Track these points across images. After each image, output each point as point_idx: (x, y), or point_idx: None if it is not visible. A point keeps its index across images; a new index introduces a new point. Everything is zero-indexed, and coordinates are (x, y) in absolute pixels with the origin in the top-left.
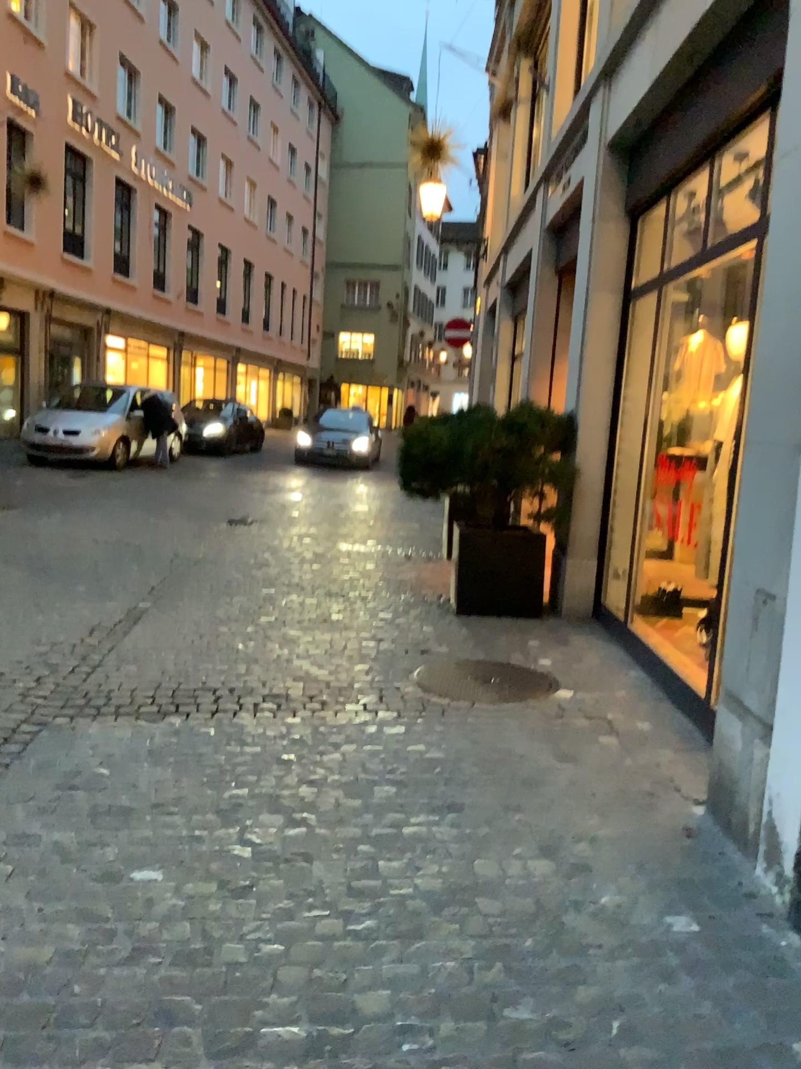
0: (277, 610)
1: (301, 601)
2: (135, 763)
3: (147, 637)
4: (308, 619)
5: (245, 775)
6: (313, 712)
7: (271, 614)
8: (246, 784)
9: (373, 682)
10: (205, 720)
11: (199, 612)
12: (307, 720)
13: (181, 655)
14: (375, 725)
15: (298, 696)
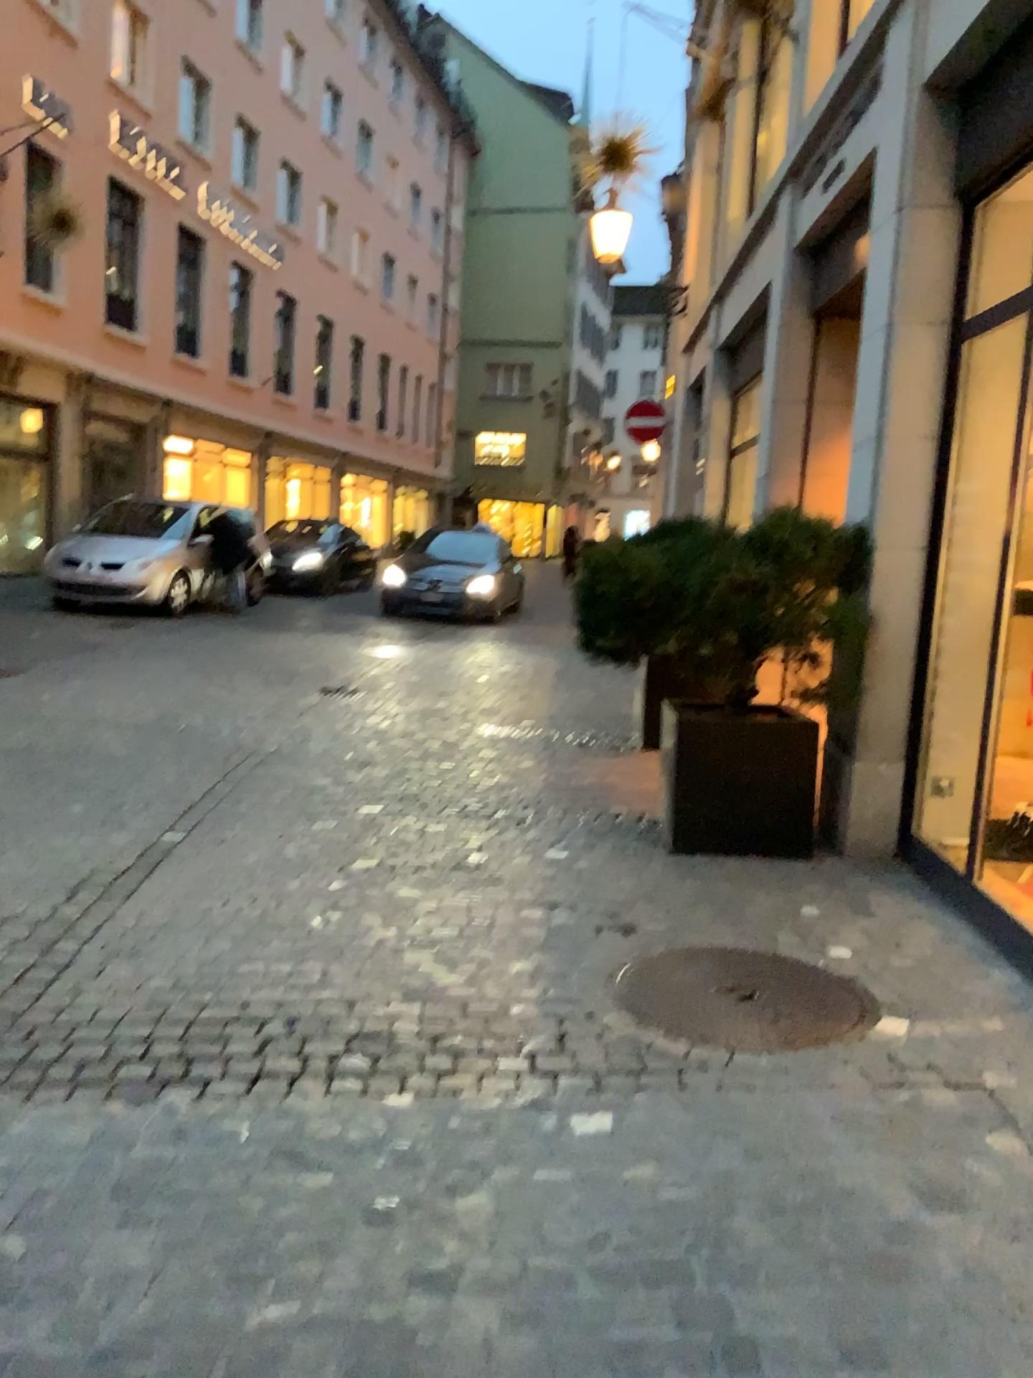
0: (382, 851)
1: (422, 833)
2: (81, 1224)
3: (163, 904)
4: (433, 867)
5: (298, 1260)
6: (439, 1077)
7: (372, 859)
8: (299, 1287)
9: (546, 1003)
10: (237, 1100)
11: (256, 854)
12: (428, 1100)
13: (214, 942)
14: (557, 1110)
15: (413, 1037)
